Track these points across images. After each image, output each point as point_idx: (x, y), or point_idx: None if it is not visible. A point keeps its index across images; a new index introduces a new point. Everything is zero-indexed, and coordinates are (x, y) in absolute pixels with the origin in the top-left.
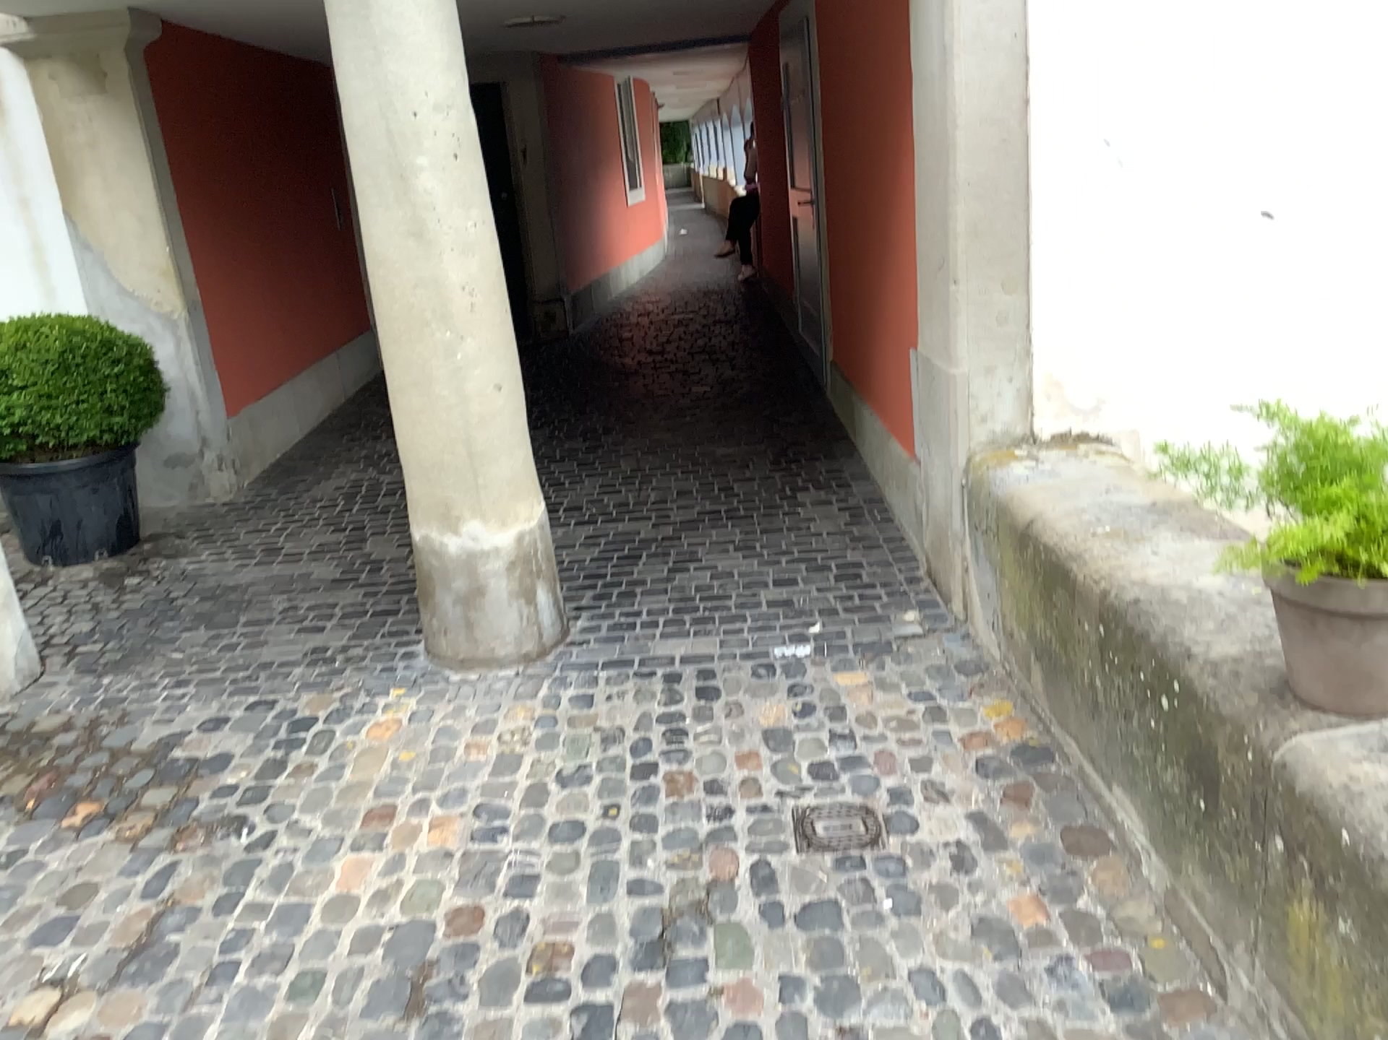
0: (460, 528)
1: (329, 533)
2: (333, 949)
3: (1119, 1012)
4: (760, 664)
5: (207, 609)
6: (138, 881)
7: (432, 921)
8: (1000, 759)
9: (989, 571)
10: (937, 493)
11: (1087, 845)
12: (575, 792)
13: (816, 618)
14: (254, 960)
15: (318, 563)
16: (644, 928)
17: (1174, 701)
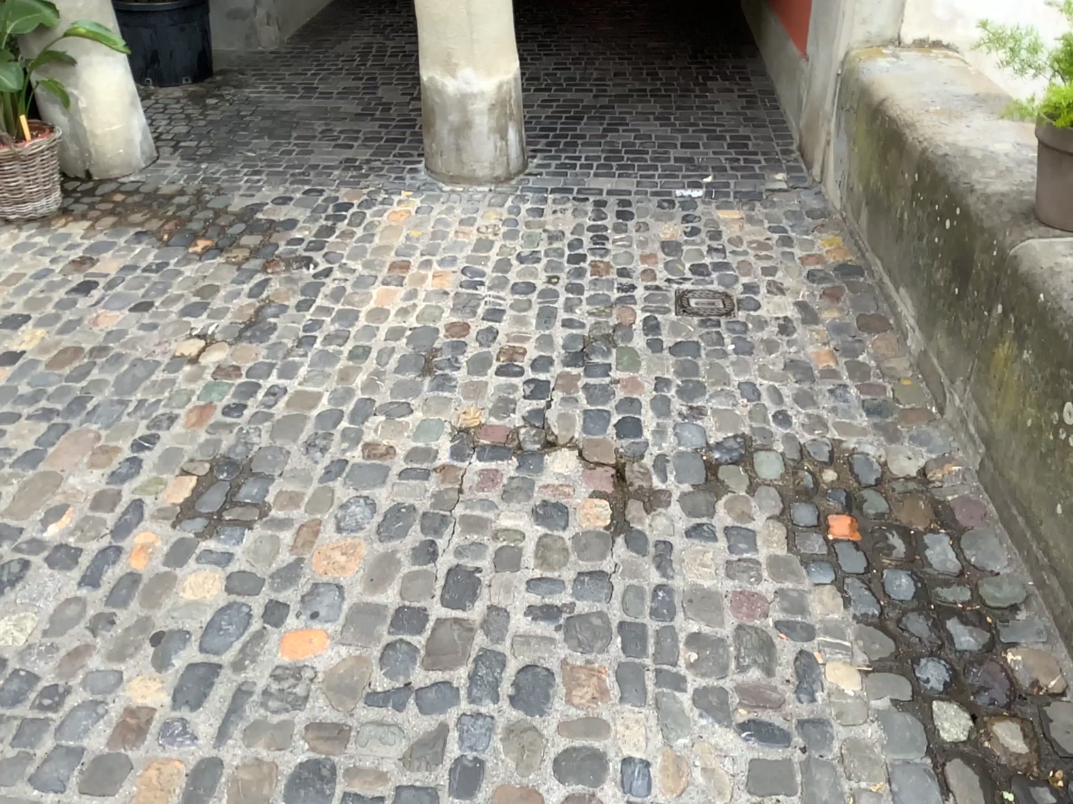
0: (458, 73)
1: (349, 83)
2: (373, 338)
3: (872, 416)
4: (663, 199)
5: (265, 128)
6: (243, 290)
7: (435, 329)
8: (825, 272)
9: (843, 140)
10: (815, 80)
11: (874, 325)
12: (529, 266)
13: (708, 173)
14: (323, 339)
15: (343, 103)
16: (571, 346)
17: (954, 220)
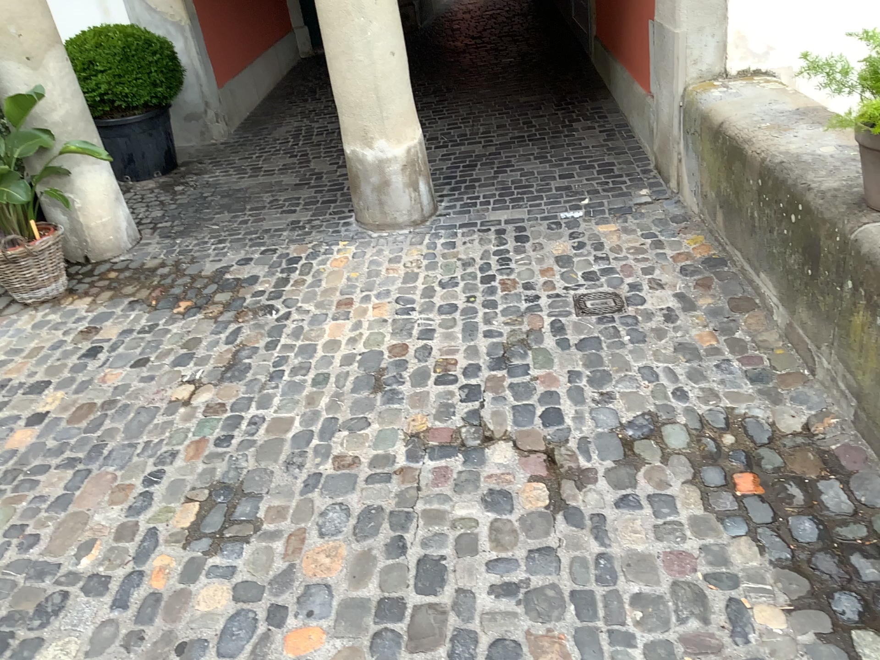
0: (374, 144)
1: (286, 159)
2: (330, 366)
3: (755, 384)
4: (552, 223)
5: (223, 204)
6: (219, 339)
7: (380, 352)
8: (695, 267)
9: (693, 159)
10: (662, 113)
11: (743, 307)
12: (450, 291)
13: (585, 196)
14: (289, 372)
15: (283, 177)
16: (494, 353)
17: (799, 215)
